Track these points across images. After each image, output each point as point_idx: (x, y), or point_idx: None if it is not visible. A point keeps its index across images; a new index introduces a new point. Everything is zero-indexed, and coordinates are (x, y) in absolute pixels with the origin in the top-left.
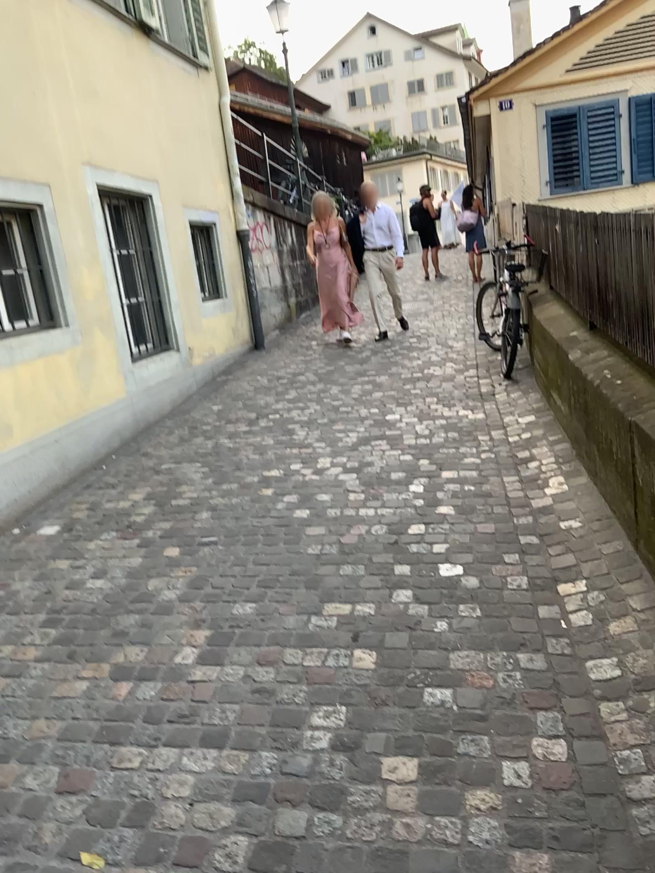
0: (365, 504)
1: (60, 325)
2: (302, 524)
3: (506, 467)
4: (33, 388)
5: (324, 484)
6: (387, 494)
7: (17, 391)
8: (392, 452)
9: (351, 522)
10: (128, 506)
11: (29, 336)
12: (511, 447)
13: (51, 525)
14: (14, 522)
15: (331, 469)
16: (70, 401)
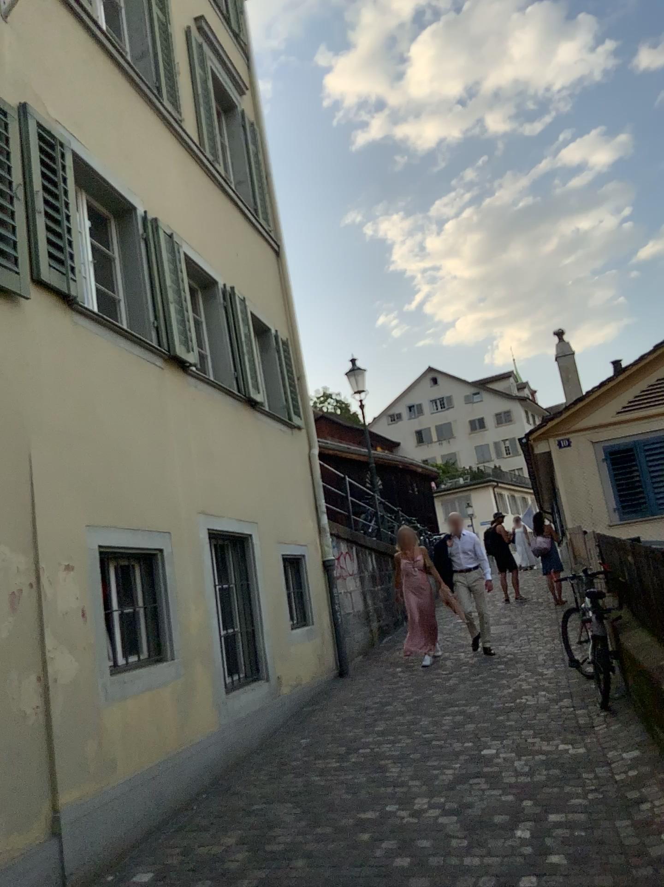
0: (469, 850)
1: (166, 659)
2: (404, 874)
3: (615, 808)
4: (138, 722)
5: (423, 827)
6: (491, 840)
7: (124, 725)
8: (491, 791)
9: (456, 871)
10: (221, 853)
11: (139, 670)
12: (617, 785)
13: (144, 873)
14: (107, 868)
15: (430, 810)
16: (169, 735)
